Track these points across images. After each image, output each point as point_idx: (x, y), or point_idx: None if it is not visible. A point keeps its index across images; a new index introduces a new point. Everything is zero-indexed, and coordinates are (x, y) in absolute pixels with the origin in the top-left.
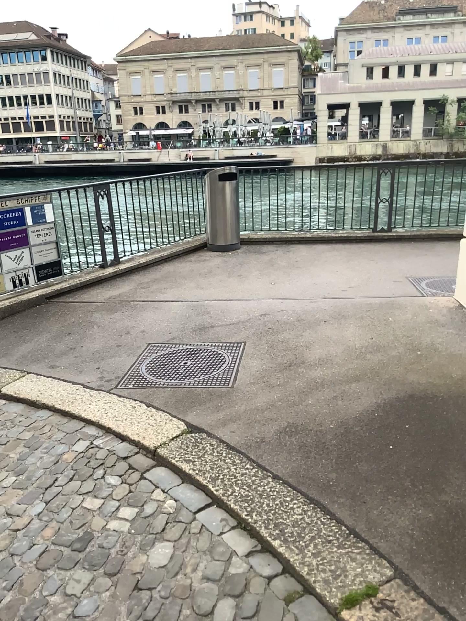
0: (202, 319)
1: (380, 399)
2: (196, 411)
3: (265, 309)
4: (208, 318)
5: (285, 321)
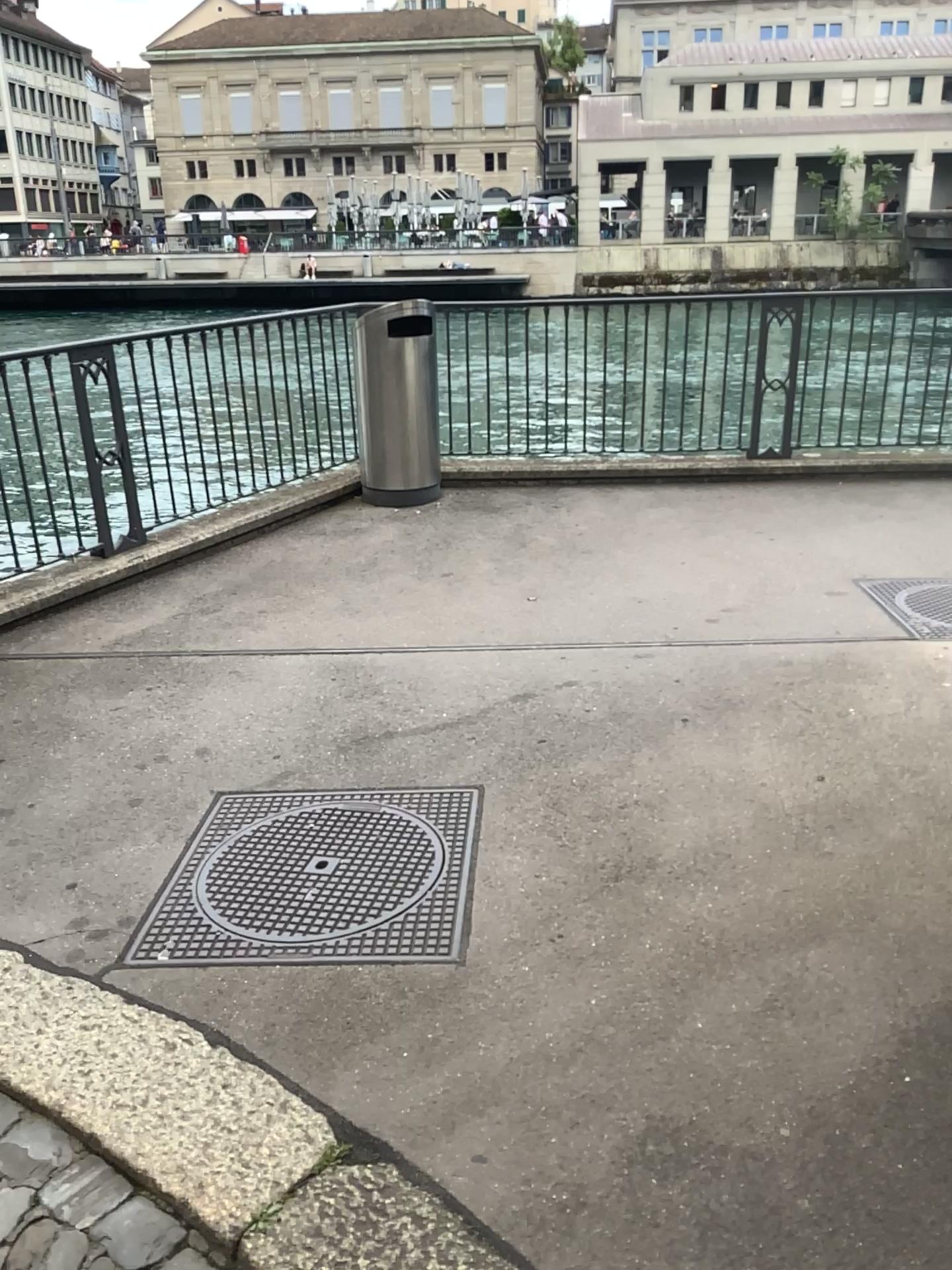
0: (363, 715)
1: (906, 1019)
2: (362, 1068)
3: (524, 685)
4: (377, 714)
5: (580, 724)
